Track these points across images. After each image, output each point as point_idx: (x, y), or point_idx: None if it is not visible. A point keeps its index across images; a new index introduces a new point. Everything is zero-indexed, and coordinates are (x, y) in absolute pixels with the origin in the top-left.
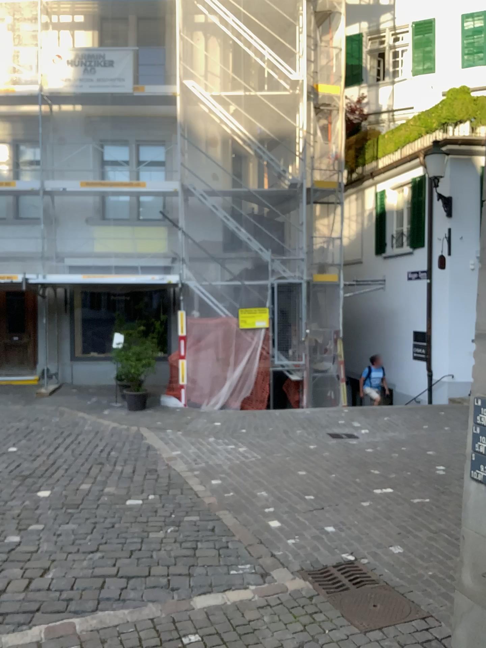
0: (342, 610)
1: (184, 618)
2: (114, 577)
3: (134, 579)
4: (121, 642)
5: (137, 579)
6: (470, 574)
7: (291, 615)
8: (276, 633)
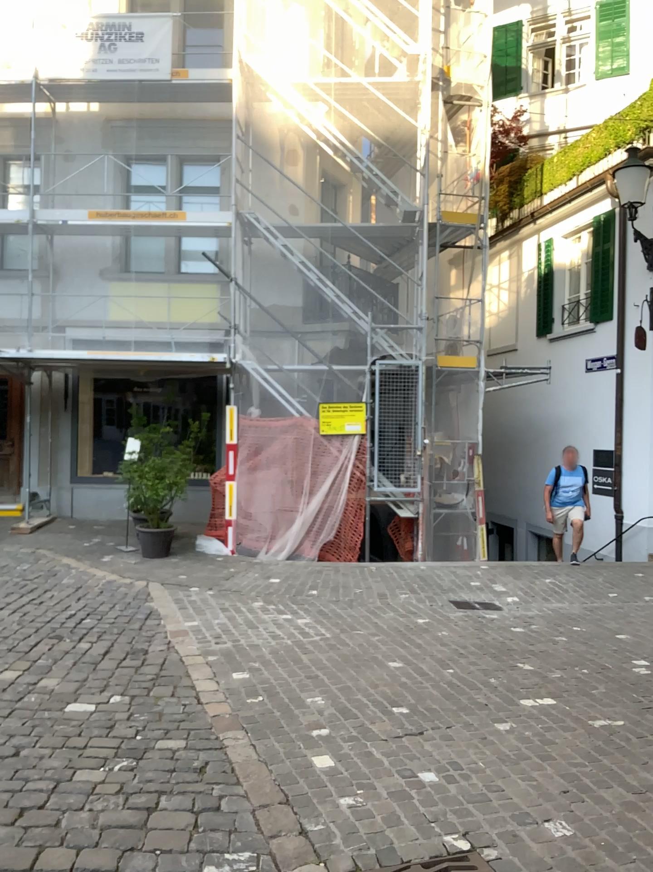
0: None
1: None
2: None
3: None
4: None
5: None
6: None
7: None
8: None
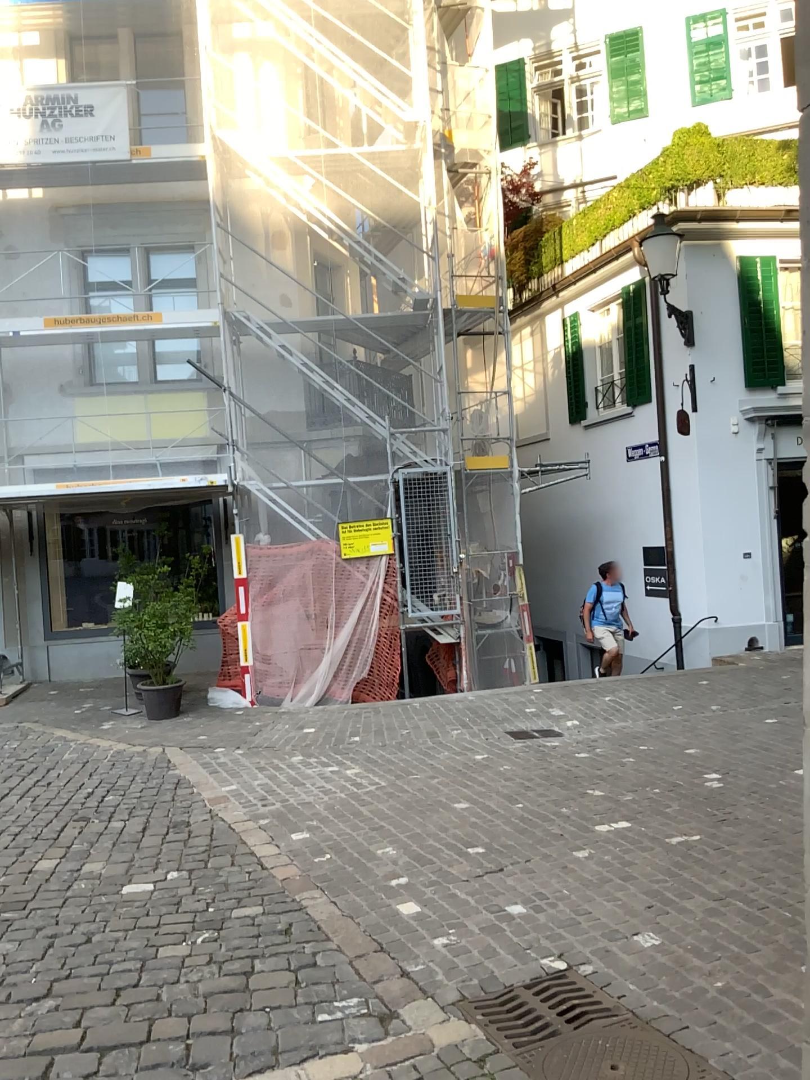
0: None
1: None
2: (71, 1053)
3: (114, 1053)
4: None
5: (120, 1051)
6: None
7: None
8: None
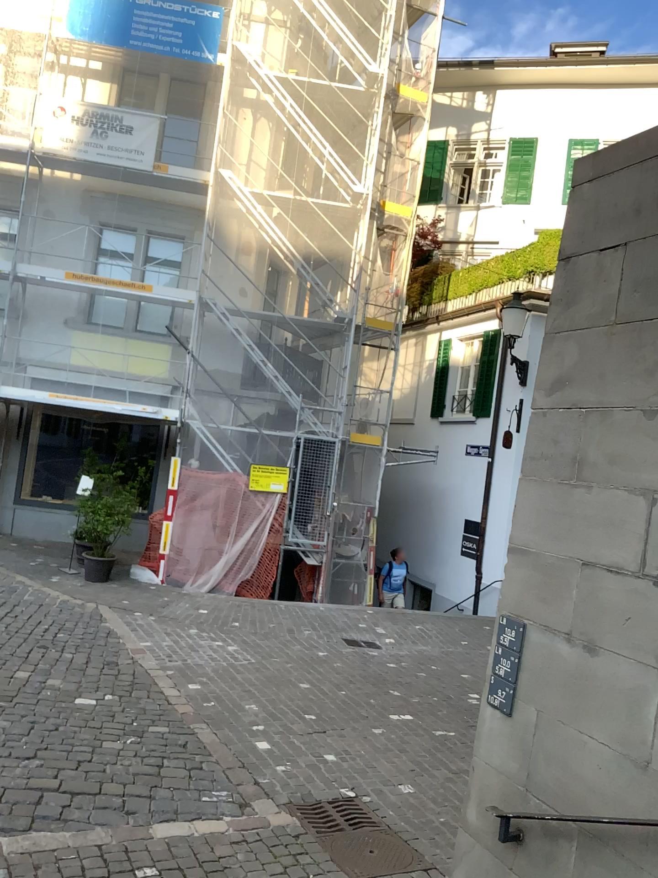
0: (332, 853)
1: (140, 848)
2: (55, 793)
3: (80, 797)
4: (60, 870)
5: (84, 797)
6: (475, 809)
7: (271, 854)
8: (250, 874)
